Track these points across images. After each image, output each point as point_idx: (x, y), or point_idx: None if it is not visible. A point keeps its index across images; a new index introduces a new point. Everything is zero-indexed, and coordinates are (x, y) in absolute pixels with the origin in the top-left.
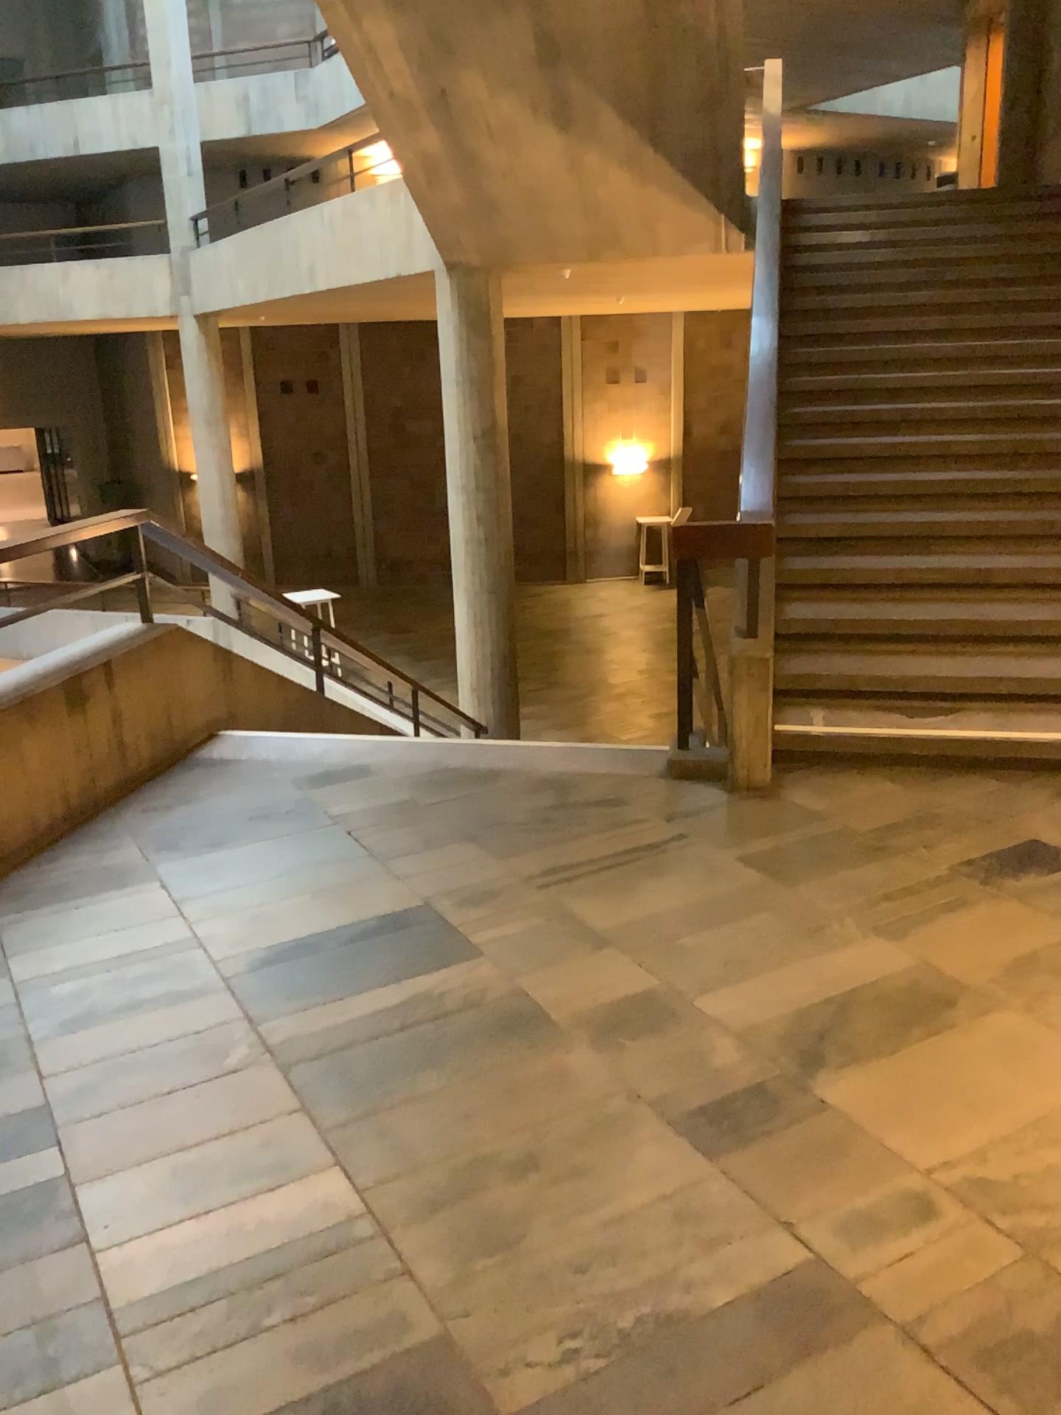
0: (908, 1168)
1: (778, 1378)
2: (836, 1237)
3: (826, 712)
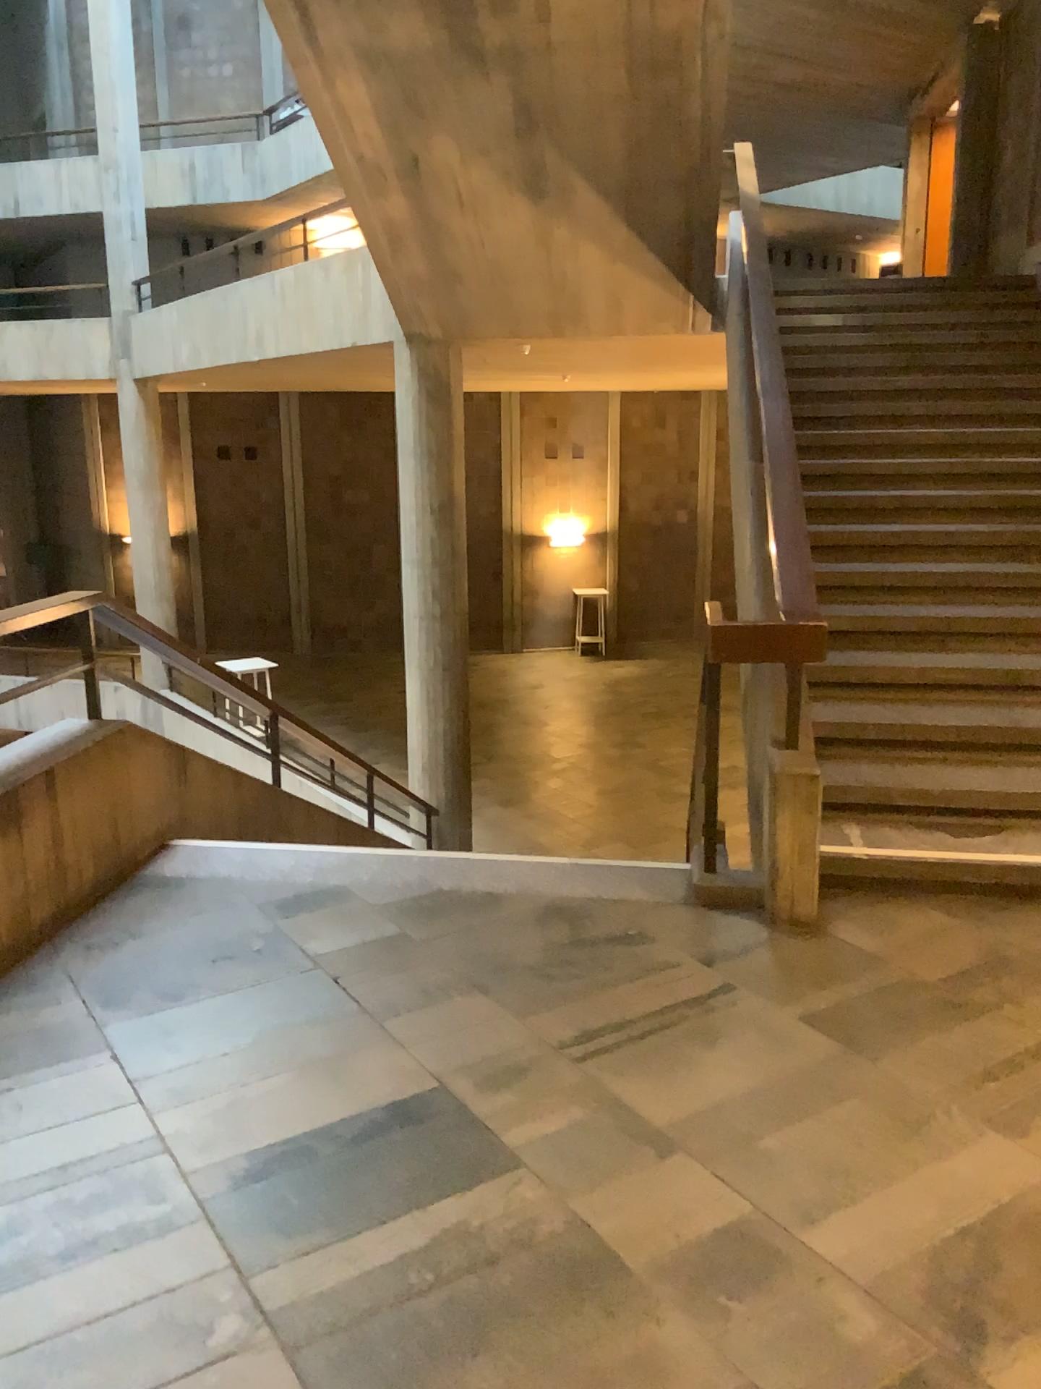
0: None
1: None
2: None
3: (863, 829)
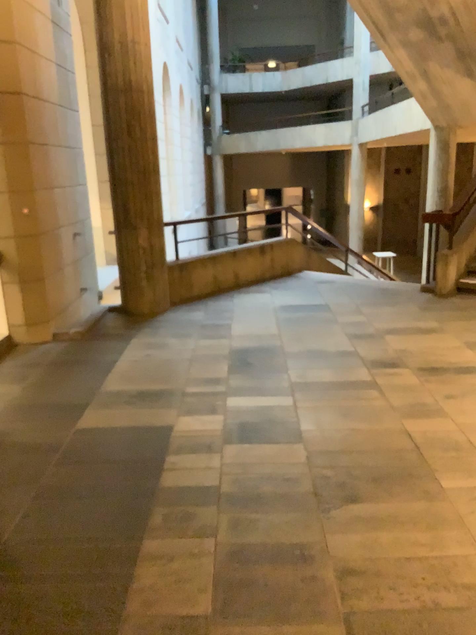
0: (389, 345)
1: (333, 357)
2: (363, 348)
3: None
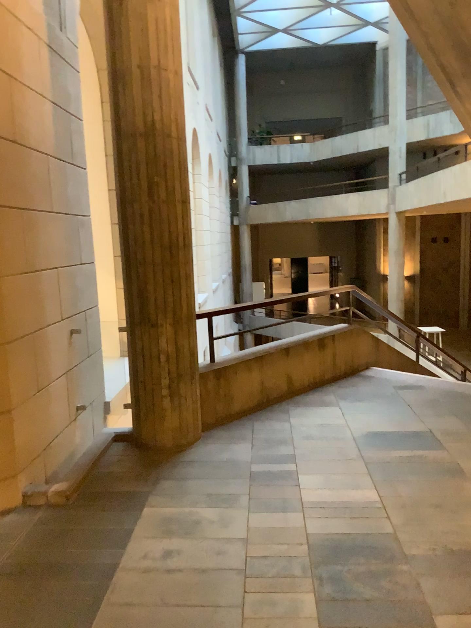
0: None
1: None
2: None
3: None
